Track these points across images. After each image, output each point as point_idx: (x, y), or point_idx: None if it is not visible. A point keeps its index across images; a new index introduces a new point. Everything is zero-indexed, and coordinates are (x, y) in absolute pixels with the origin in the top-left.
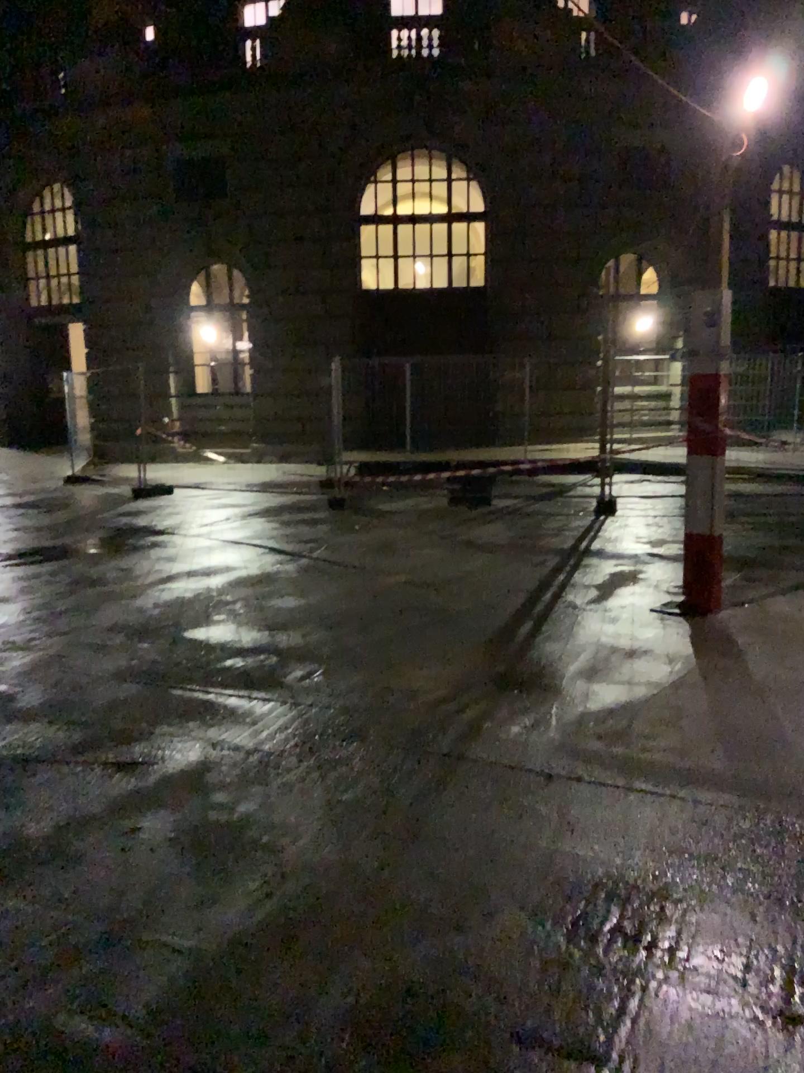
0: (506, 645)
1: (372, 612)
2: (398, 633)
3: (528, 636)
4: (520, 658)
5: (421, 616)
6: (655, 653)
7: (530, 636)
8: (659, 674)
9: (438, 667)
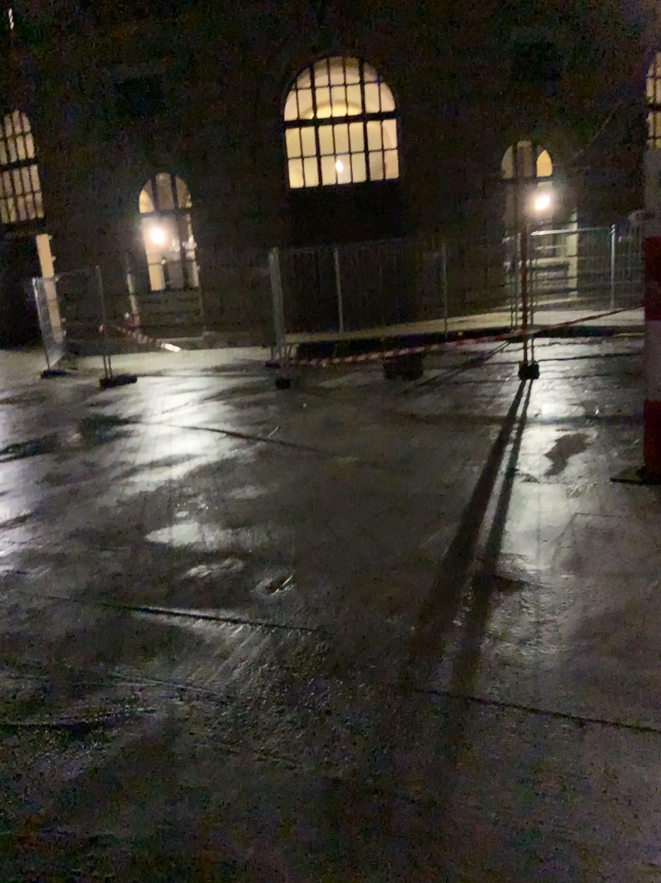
0: (475, 536)
1: (327, 502)
2: (357, 527)
3: (494, 522)
4: (494, 552)
5: (377, 504)
6: (636, 536)
7: (496, 522)
8: (650, 563)
9: (408, 570)
